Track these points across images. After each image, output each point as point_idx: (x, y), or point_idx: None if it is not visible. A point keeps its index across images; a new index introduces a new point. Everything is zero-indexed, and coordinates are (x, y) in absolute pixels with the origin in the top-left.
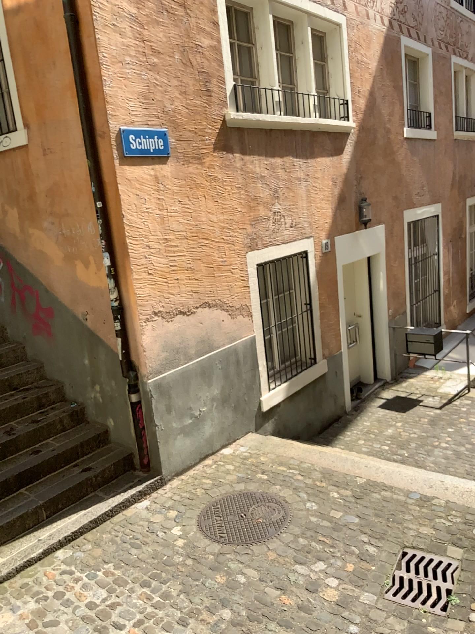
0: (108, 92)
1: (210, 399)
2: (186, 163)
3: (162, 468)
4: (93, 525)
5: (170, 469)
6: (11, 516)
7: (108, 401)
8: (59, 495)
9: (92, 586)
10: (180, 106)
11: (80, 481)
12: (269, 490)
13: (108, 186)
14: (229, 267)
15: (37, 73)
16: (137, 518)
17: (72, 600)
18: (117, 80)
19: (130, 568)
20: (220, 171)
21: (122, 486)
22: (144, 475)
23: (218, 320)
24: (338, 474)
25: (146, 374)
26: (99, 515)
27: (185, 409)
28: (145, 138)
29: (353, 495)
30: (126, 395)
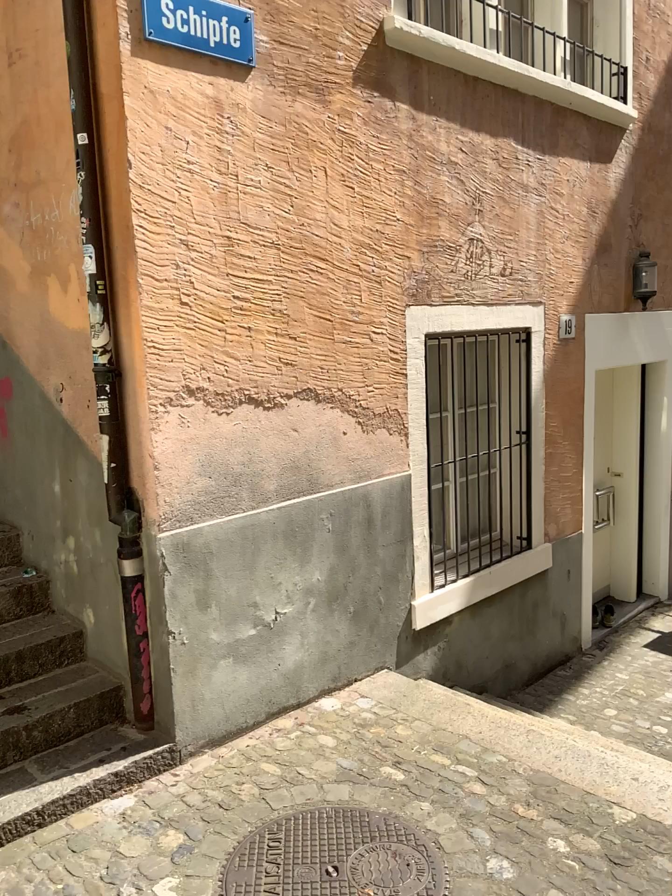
0: None
1: (305, 591)
2: (290, 95)
3: (178, 727)
4: None
5: (198, 731)
6: None
7: (91, 571)
8: None
9: None
10: None
11: None
12: (400, 813)
13: (105, 100)
14: (368, 329)
15: None
16: (91, 843)
17: None
18: None
19: None
20: (365, 133)
21: (85, 758)
22: (143, 736)
23: (336, 432)
24: (565, 792)
25: (159, 519)
26: (6, 823)
27: (246, 604)
28: (200, 14)
29: (602, 860)
30: (118, 560)
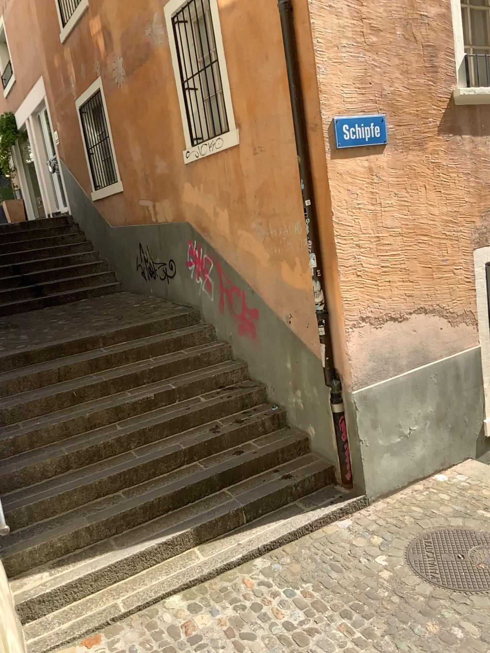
0: (322, 79)
1: (423, 416)
2: (405, 151)
3: (367, 487)
4: (291, 537)
5: (375, 489)
6: (214, 516)
7: (311, 408)
8: (260, 501)
9: (289, 604)
10: (401, 87)
11: (281, 489)
12: None
13: (319, 182)
14: (451, 267)
15: (251, 69)
16: (338, 539)
17: (269, 615)
18: (332, 66)
19: (330, 593)
20: (445, 157)
21: (323, 501)
22: (347, 491)
23: (436, 328)
24: None
25: (352, 384)
26: (299, 528)
27: (395, 425)
28: (360, 126)
29: None
30: (330, 404)
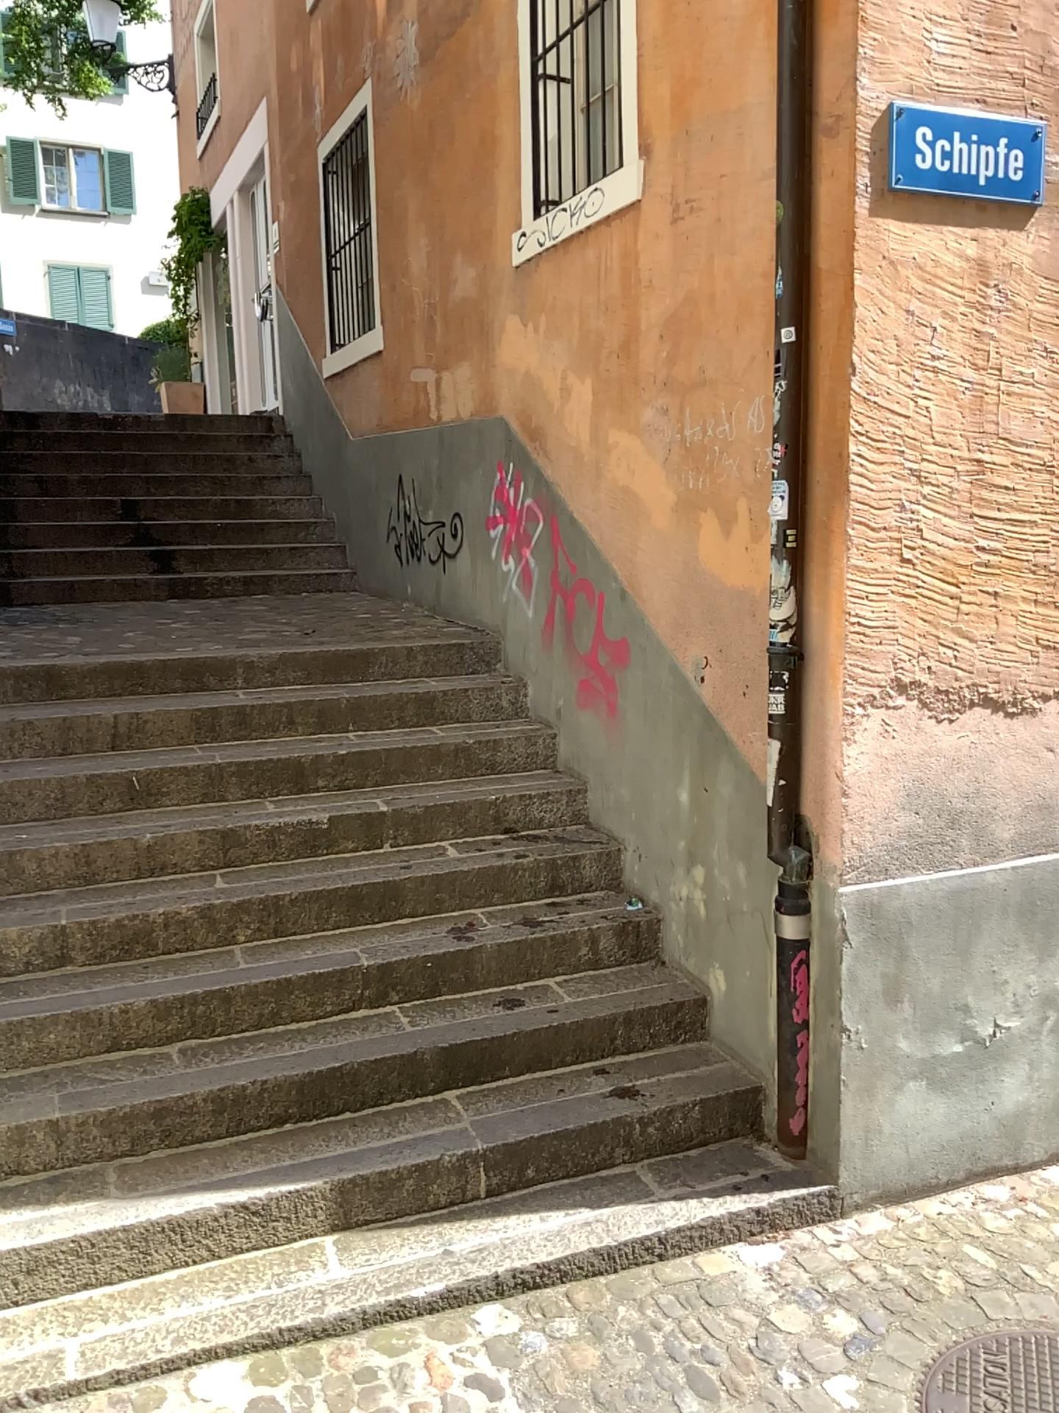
0: None
1: (1038, 996)
2: None
3: (842, 1163)
4: (599, 1265)
5: (867, 1176)
6: (394, 1160)
7: (725, 919)
8: (537, 1143)
9: None
10: None
11: (598, 1123)
12: None
13: (825, 281)
14: None
15: None
16: (731, 1297)
17: None
18: None
19: None
20: None
21: (713, 1179)
22: (787, 1164)
23: None
24: None
25: (843, 865)
26: (624, 1243)
27: (950, 1003)
28: (969, 141)
29: None
30: (774, 914)
